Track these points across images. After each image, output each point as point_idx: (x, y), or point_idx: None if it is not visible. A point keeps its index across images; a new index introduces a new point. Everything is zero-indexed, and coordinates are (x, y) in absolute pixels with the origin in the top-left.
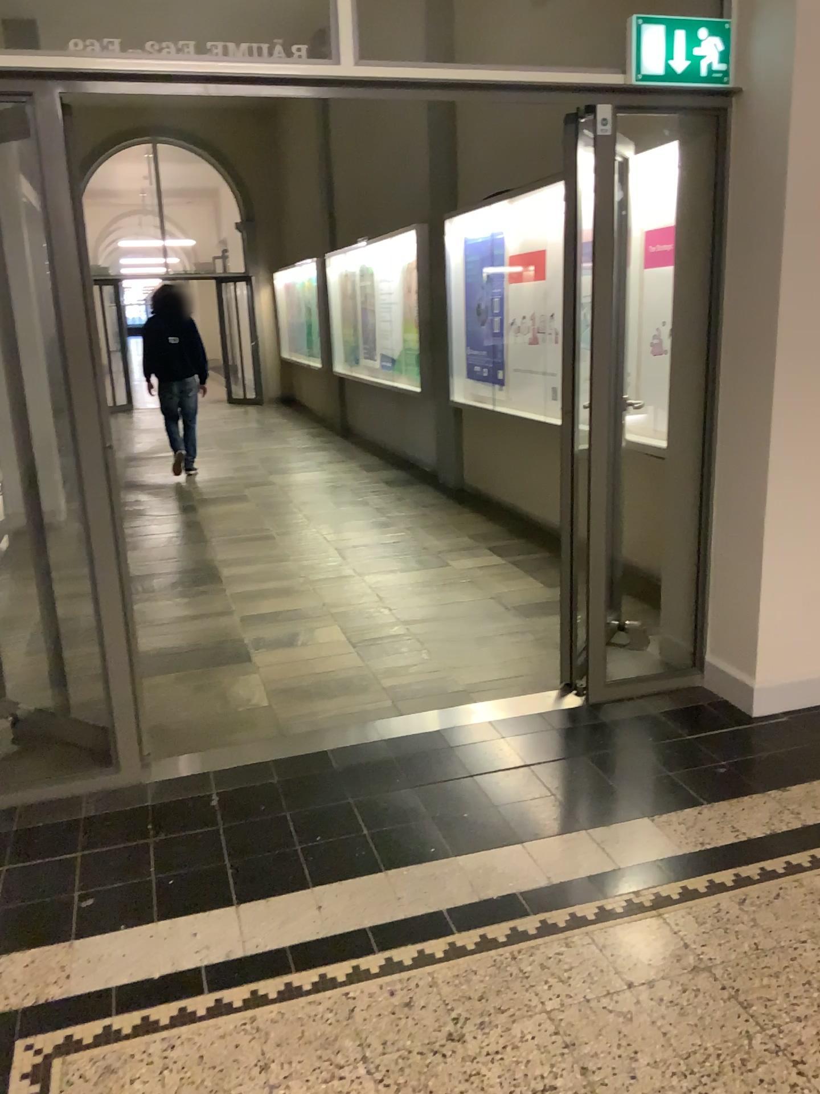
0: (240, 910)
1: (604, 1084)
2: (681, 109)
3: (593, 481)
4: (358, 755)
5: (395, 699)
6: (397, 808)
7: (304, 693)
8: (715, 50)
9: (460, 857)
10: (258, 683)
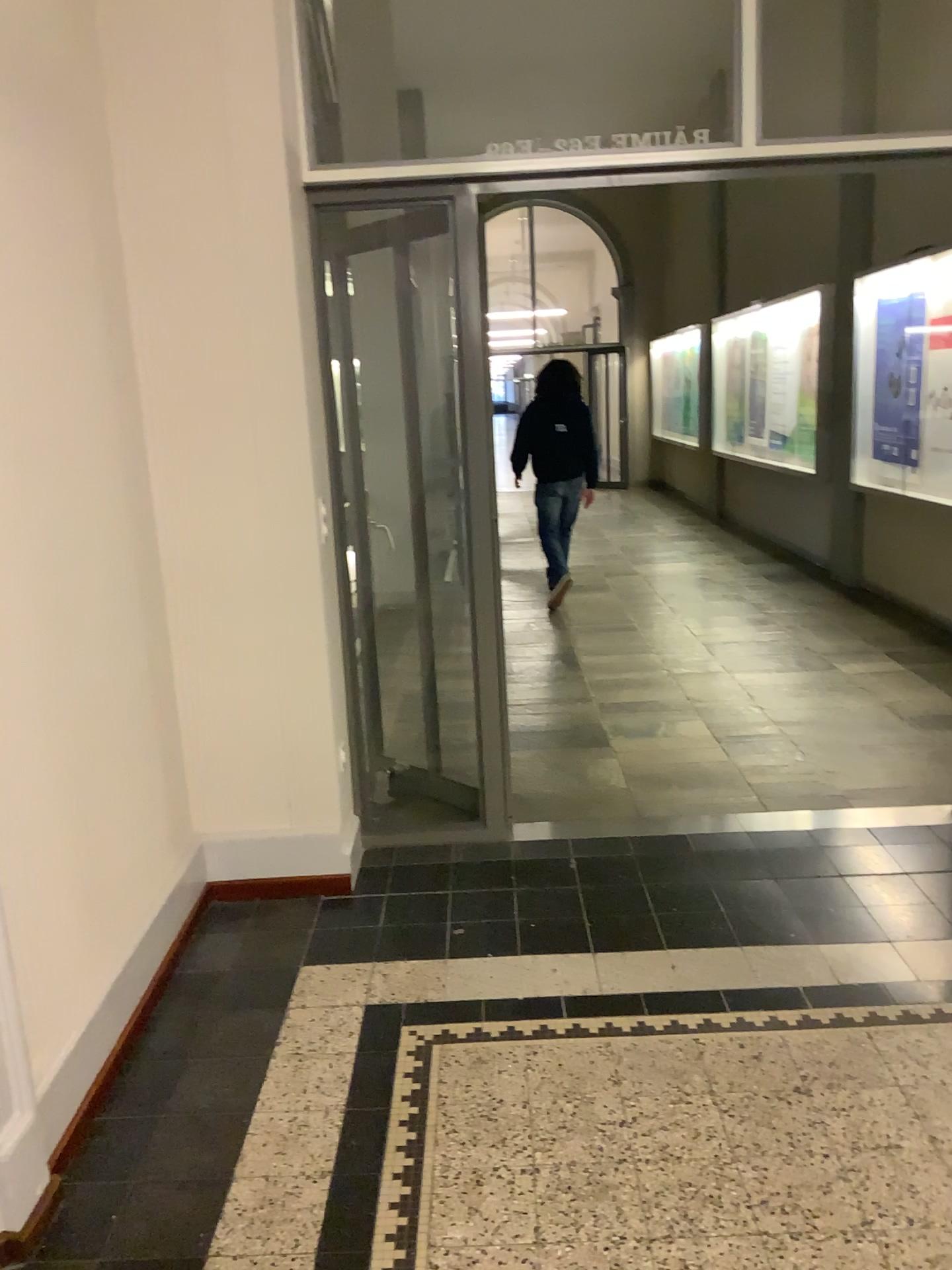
0: (598, 957)
1: (951, 1153)
2: None
3: None
4: (720, 841)
5: (763, 795)
6: (757, 892)
7: (665, 779)
8: None
9: (820, 944)
10: (619, 767)
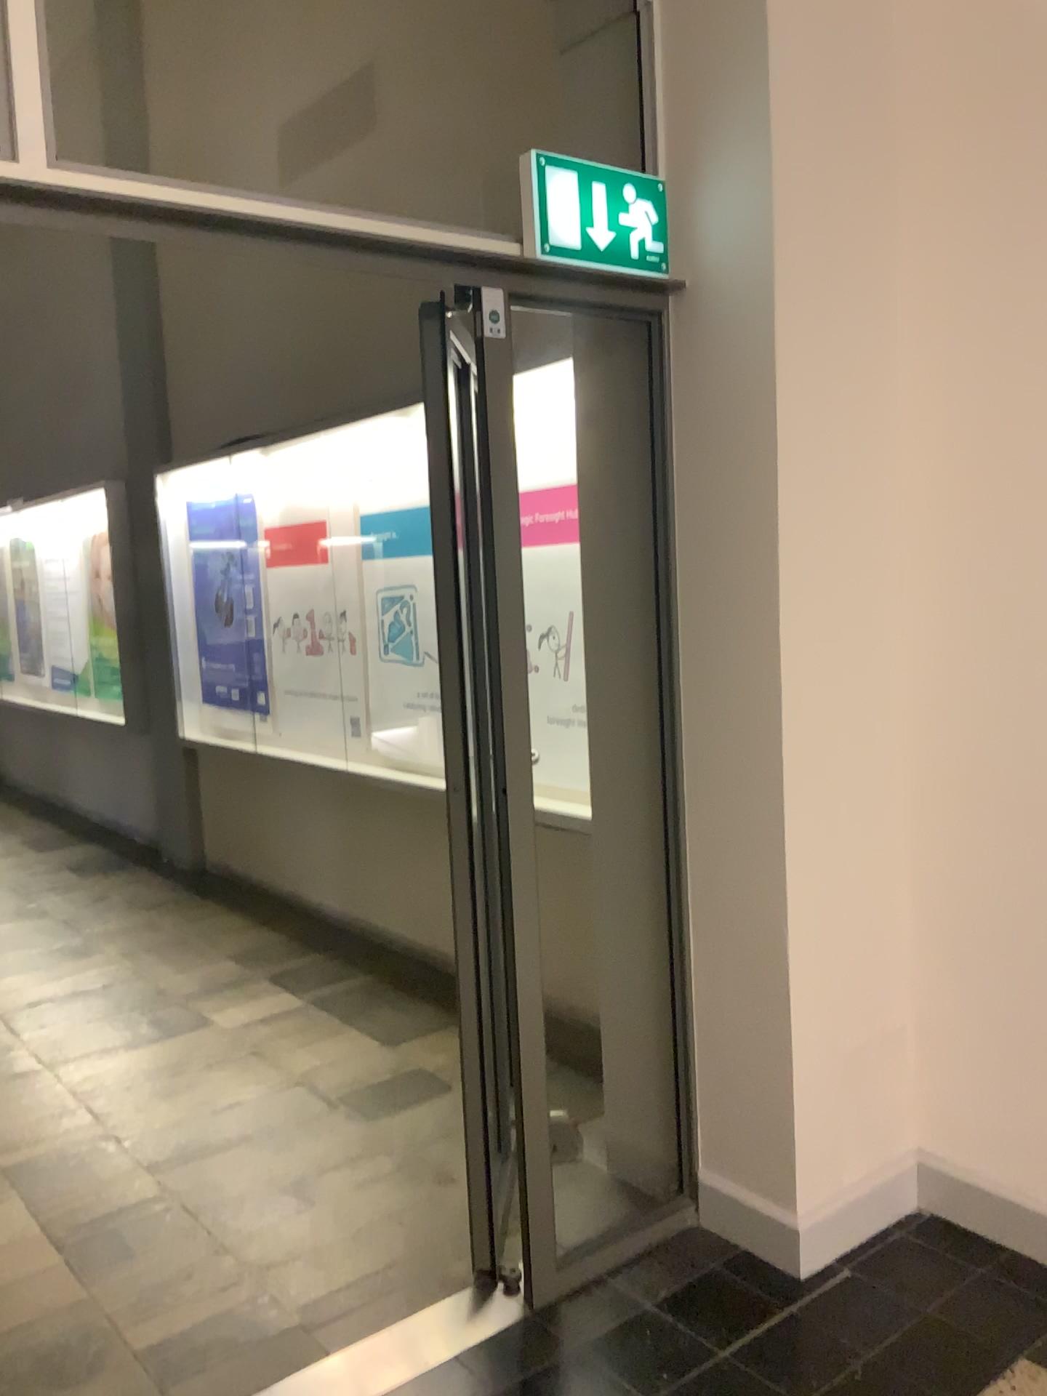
0: None
1: None
2: (596, 307)
3: (517, 913)
4: None
5: (166, 1381)
6: None
7: None
8: (646, 221)
9: None
10: None
